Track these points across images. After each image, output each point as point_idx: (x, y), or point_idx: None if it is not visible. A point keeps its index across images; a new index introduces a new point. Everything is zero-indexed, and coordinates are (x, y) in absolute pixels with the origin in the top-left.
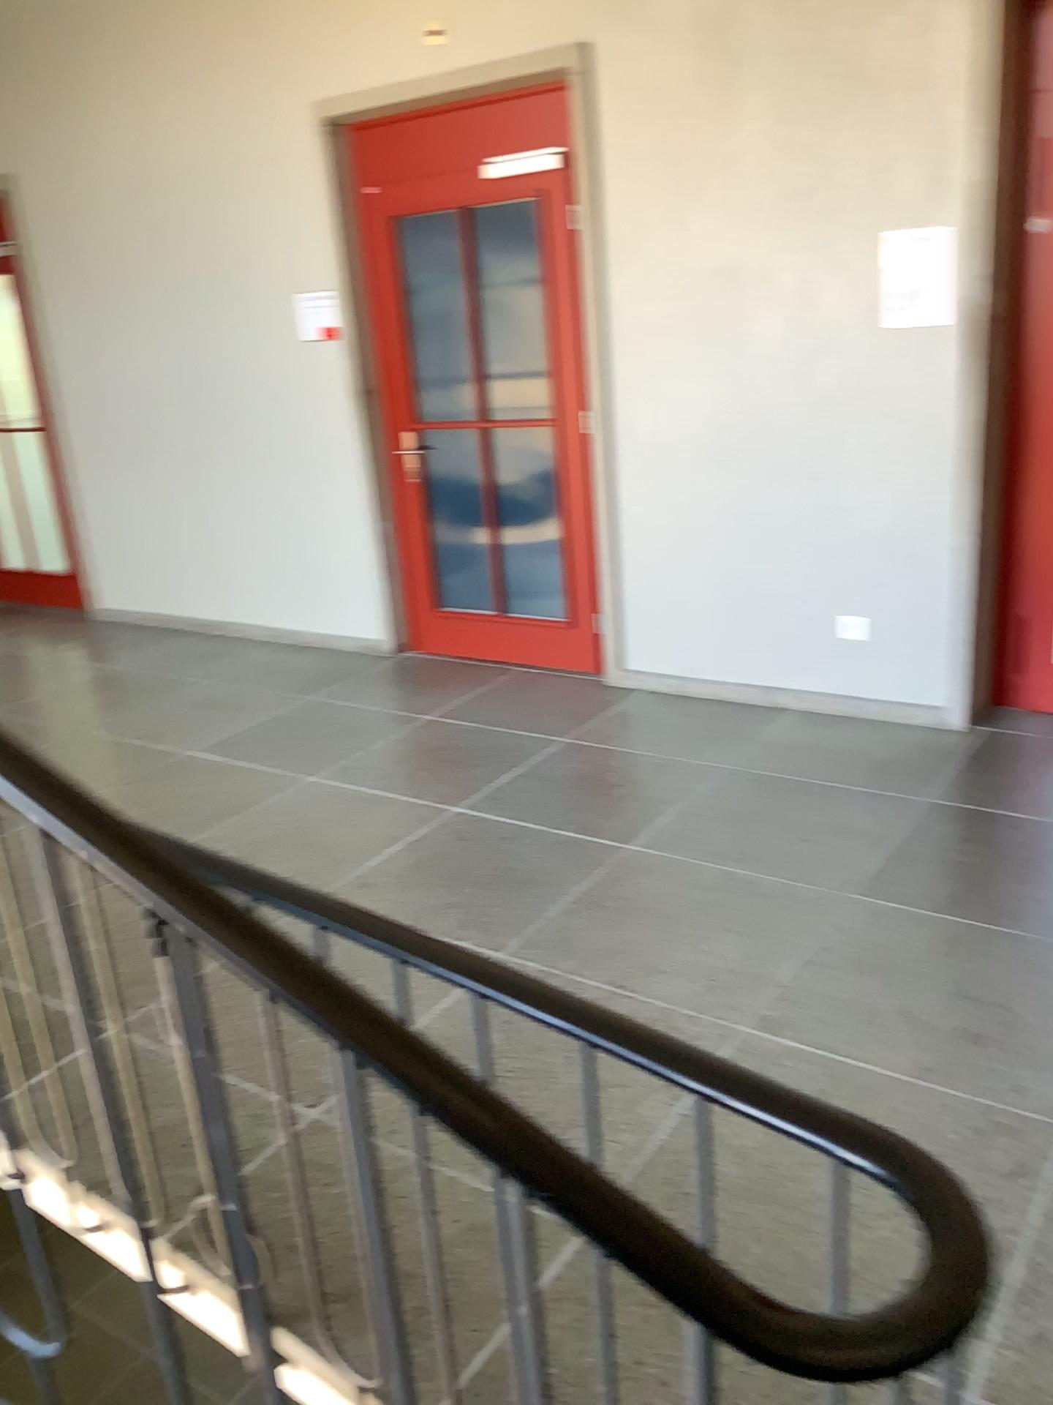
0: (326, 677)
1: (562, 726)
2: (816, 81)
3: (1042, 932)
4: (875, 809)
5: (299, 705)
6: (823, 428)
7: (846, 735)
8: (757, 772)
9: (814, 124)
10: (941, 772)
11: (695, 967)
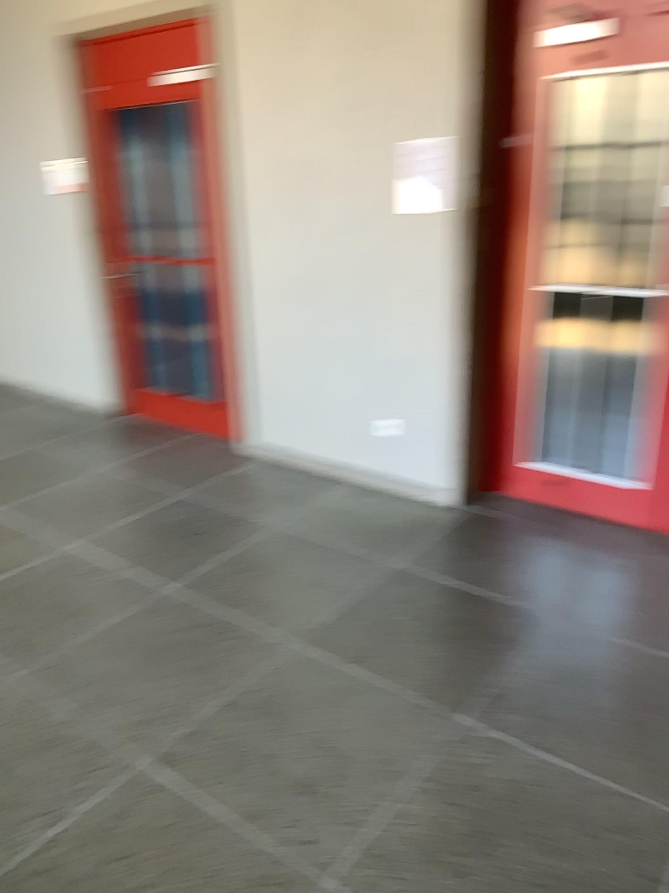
0: (55, 429)
1: (182, 481)
2: (358, 25)
3: (407, 688)
4: (351, 568)
5: (22, 450)
6: (365, 282)
7: (370, 504)
8: (290, 530)
9: (357, 57)
10: (415, 541)
11: (137, 696)
